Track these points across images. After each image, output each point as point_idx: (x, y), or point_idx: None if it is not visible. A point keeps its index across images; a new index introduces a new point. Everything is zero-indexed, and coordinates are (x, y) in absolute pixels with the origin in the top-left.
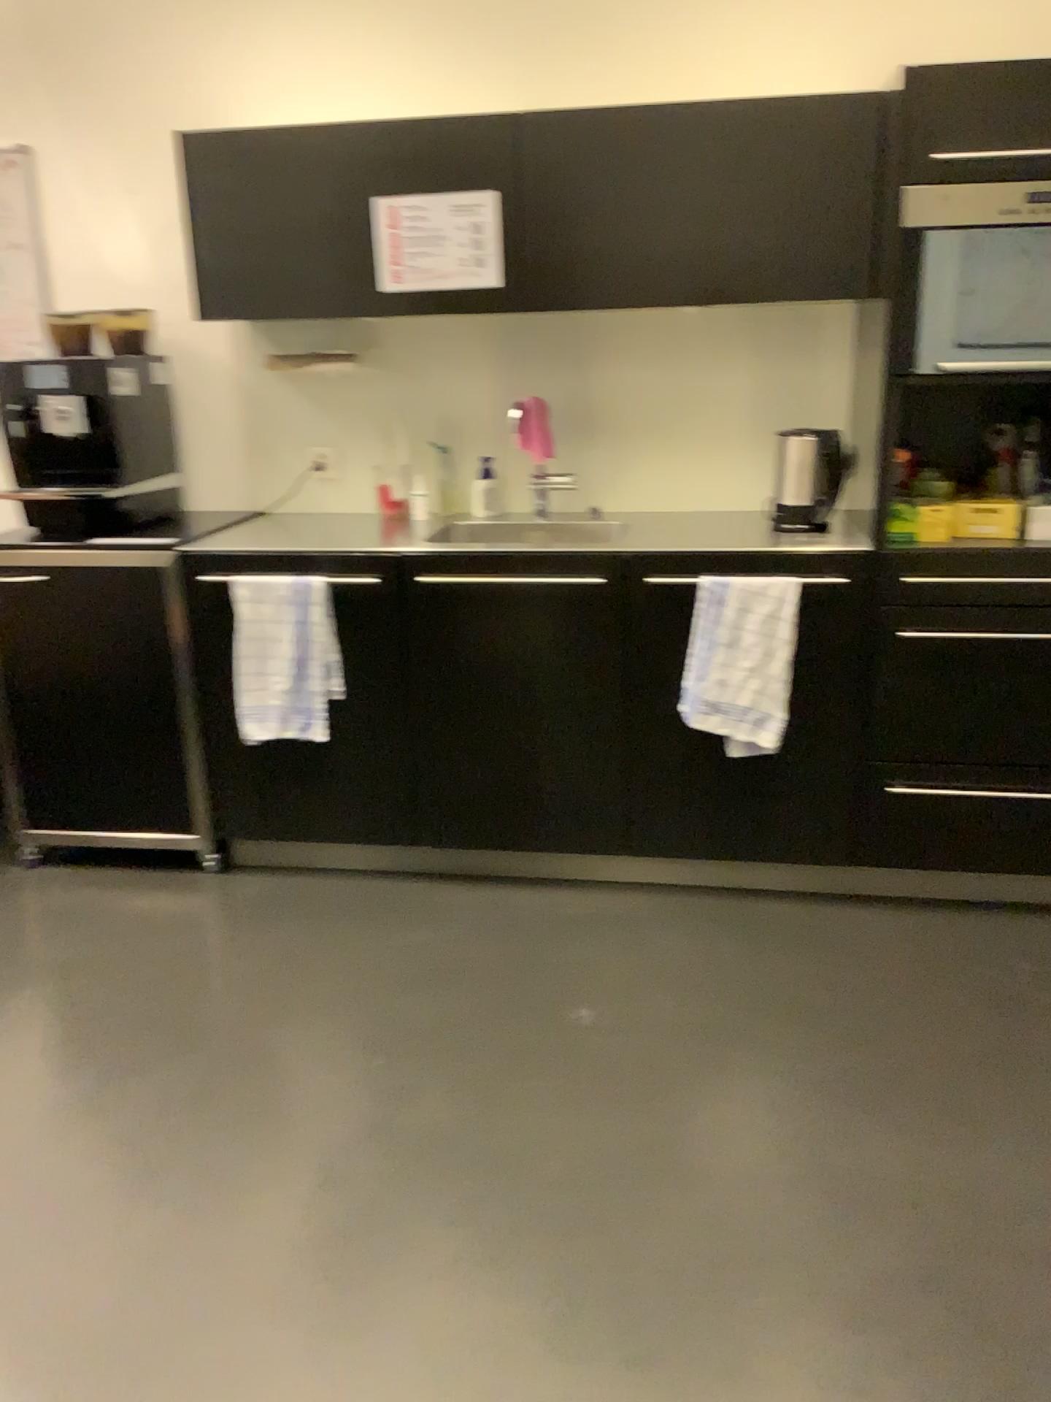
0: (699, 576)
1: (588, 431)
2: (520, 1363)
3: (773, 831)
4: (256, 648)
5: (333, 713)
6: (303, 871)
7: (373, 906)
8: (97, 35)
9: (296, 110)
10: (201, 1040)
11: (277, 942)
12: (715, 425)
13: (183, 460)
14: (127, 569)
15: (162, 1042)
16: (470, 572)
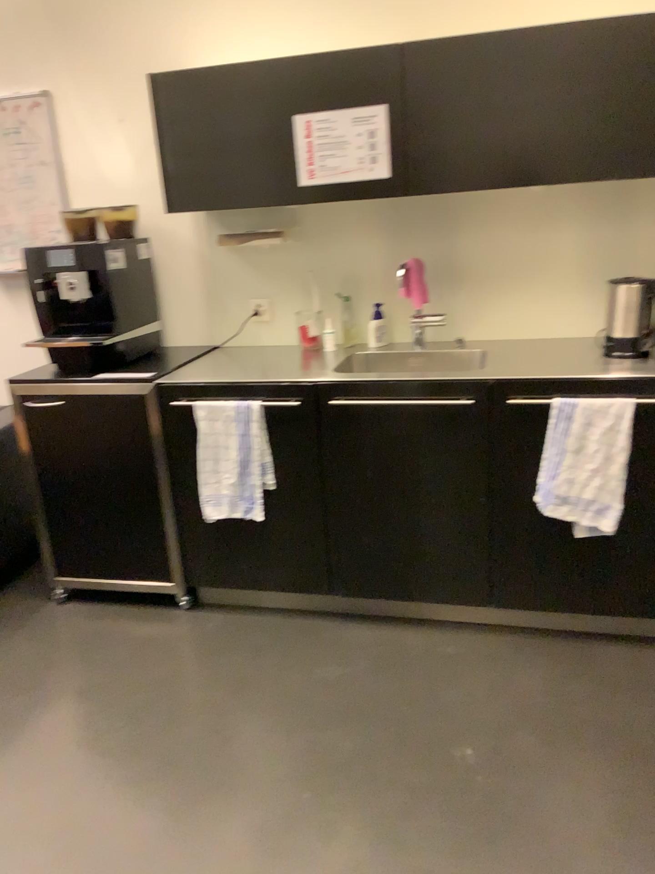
0: (549, 398)
1: (454, 282)
2: None
3: (606, 591)
4: (211, 454)
5: (268, 500)
6: (248, 611)
7: (300, 643)
8: (93, 9)
9: (235, 55)
10: (169, 767)
11: (229, 675)
12: (551, 275)
13: (161, 311)
14: (117, 396)
15: (141, 769)
16: (369, 397)
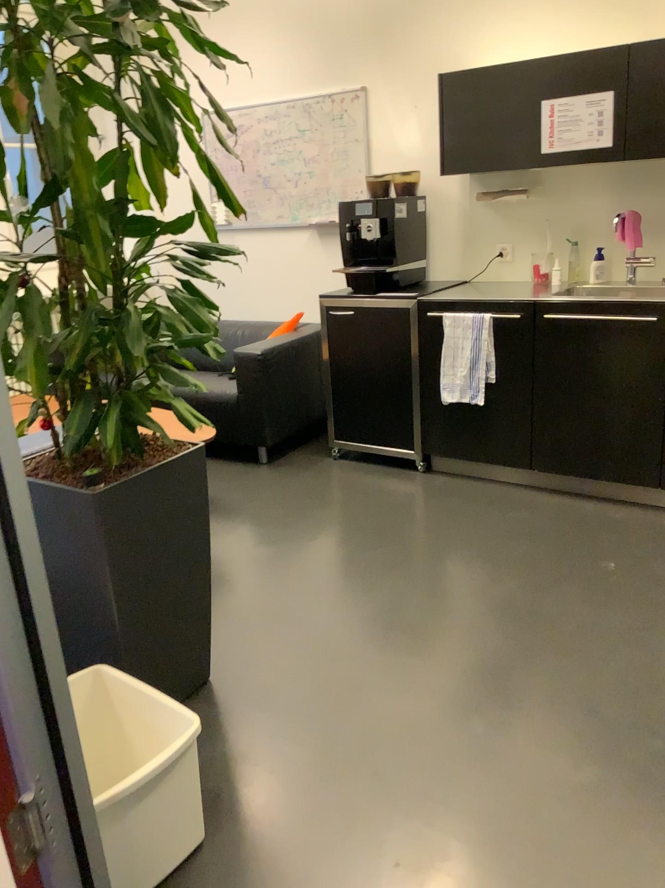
0: None
1: None
2: (525, 694)
3: None
4: (452, 350)
5: (490, 389)
6: (466, 476)
7: (501, 498)
8: (404, 25)
9: (504, 55)
10: (400, 540)
11: (446, 505)
12: None
13: (428, 253)
14: (391, 306)
15: (382, 538)
16: (573, 313)
